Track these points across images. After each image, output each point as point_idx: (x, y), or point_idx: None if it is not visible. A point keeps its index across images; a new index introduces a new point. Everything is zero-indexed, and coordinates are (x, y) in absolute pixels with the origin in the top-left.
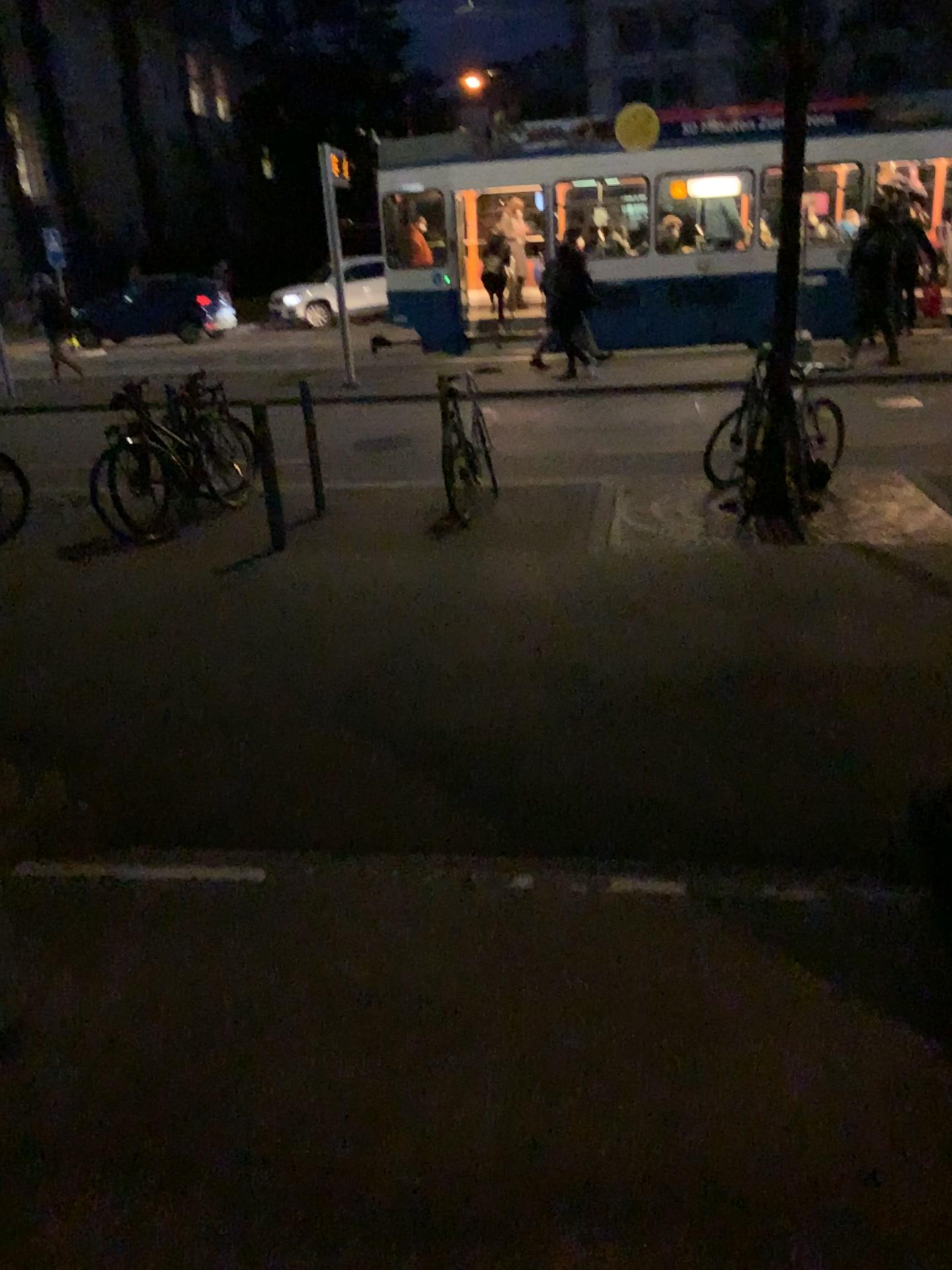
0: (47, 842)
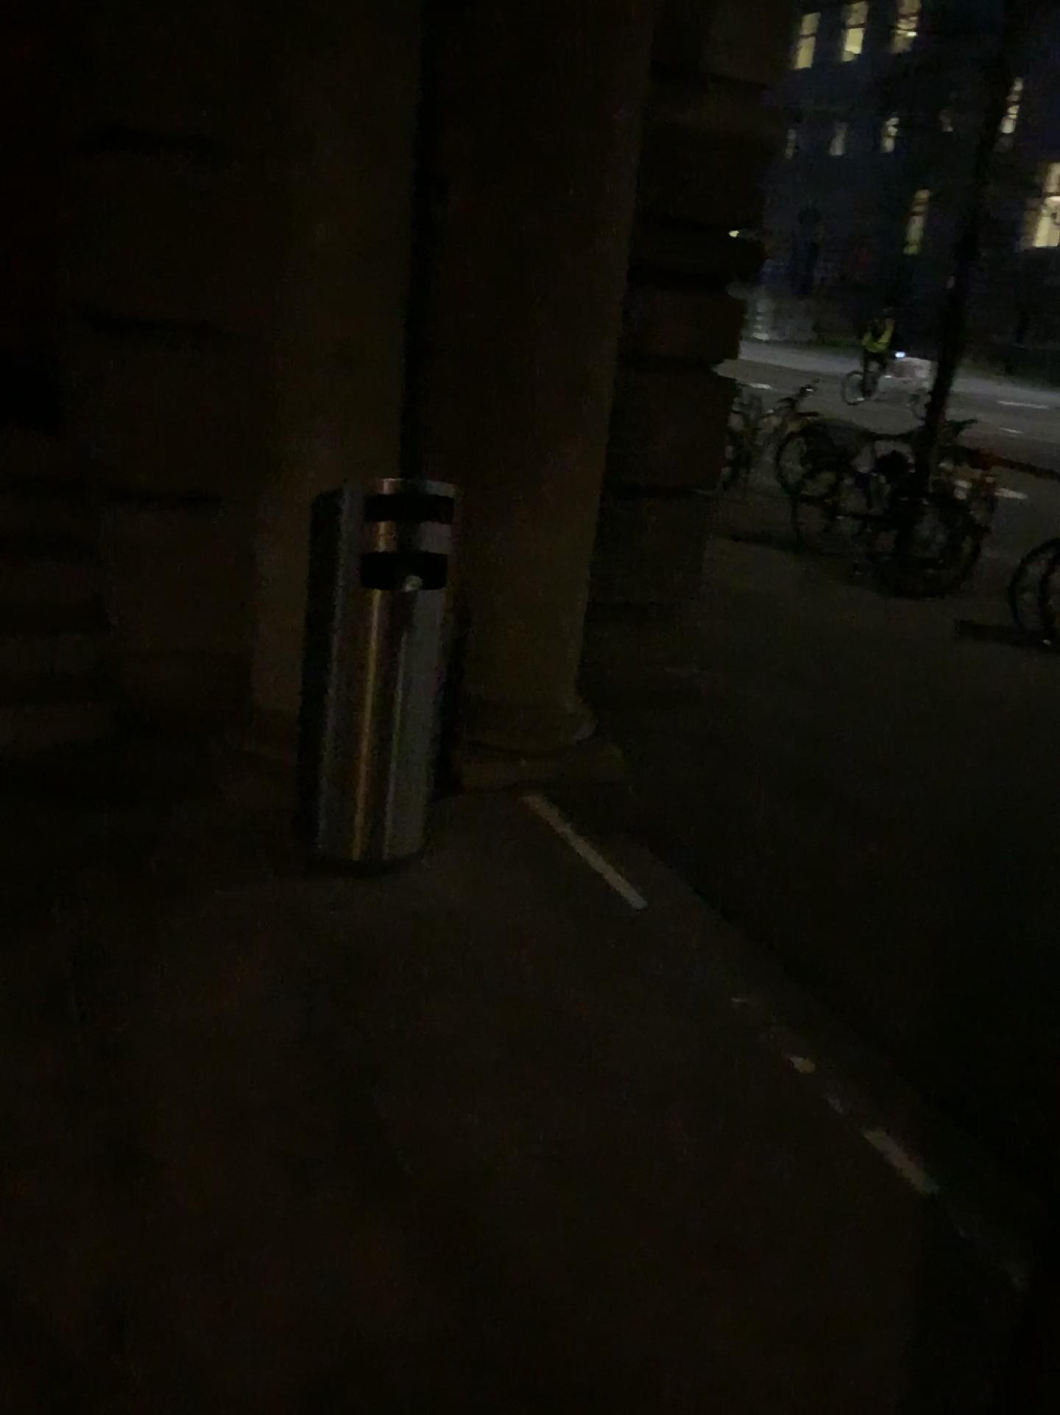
0: (575, 791)
